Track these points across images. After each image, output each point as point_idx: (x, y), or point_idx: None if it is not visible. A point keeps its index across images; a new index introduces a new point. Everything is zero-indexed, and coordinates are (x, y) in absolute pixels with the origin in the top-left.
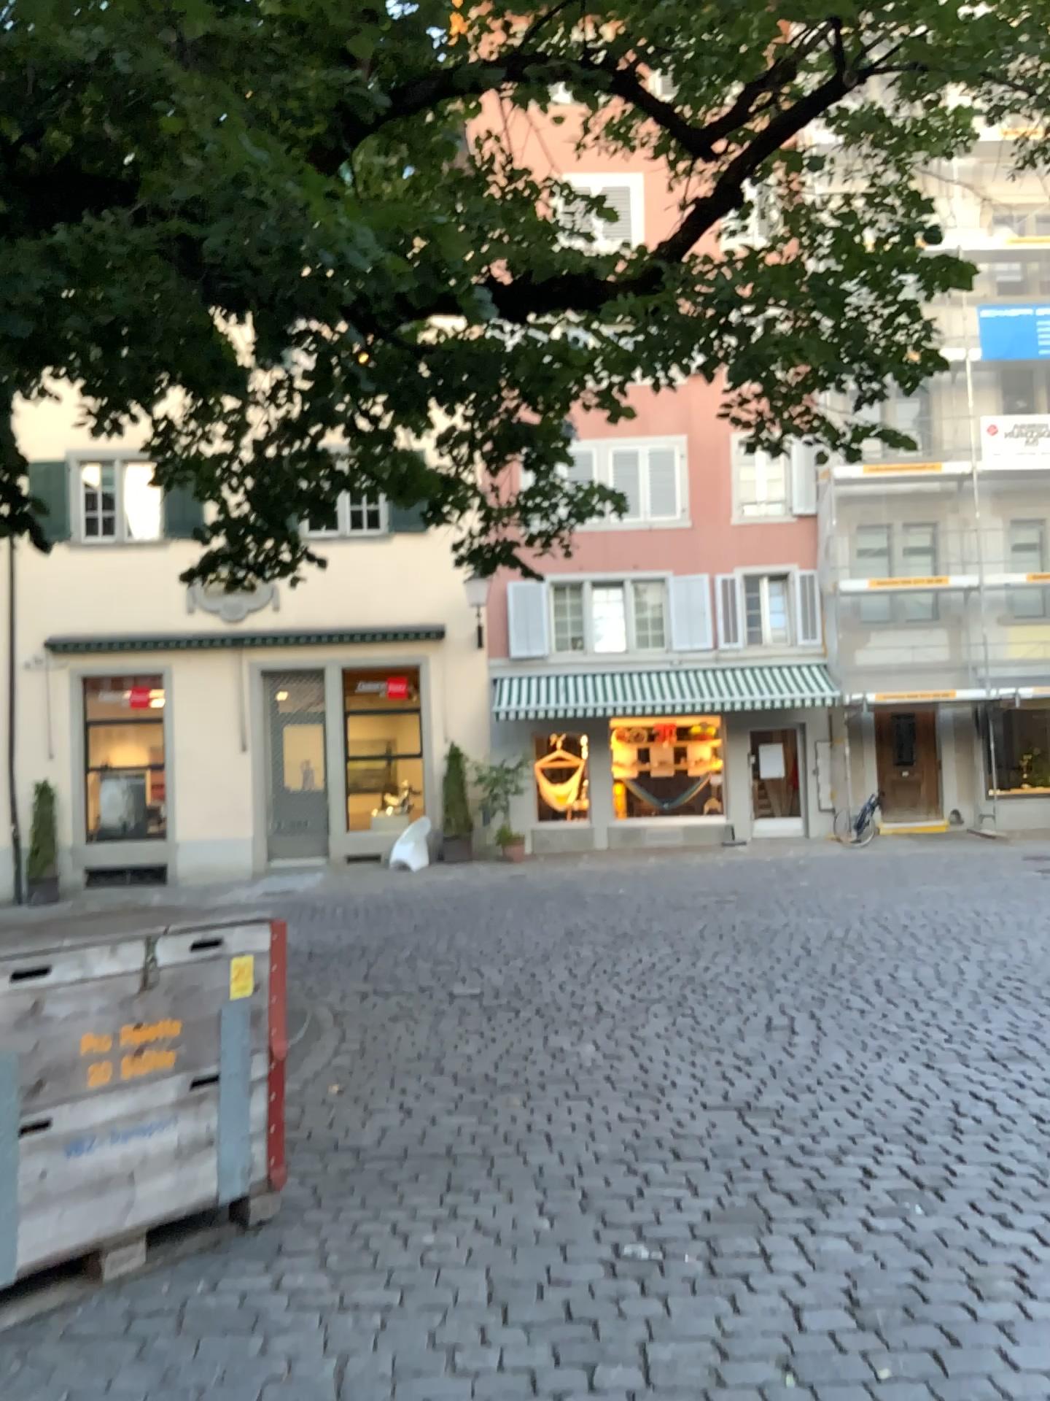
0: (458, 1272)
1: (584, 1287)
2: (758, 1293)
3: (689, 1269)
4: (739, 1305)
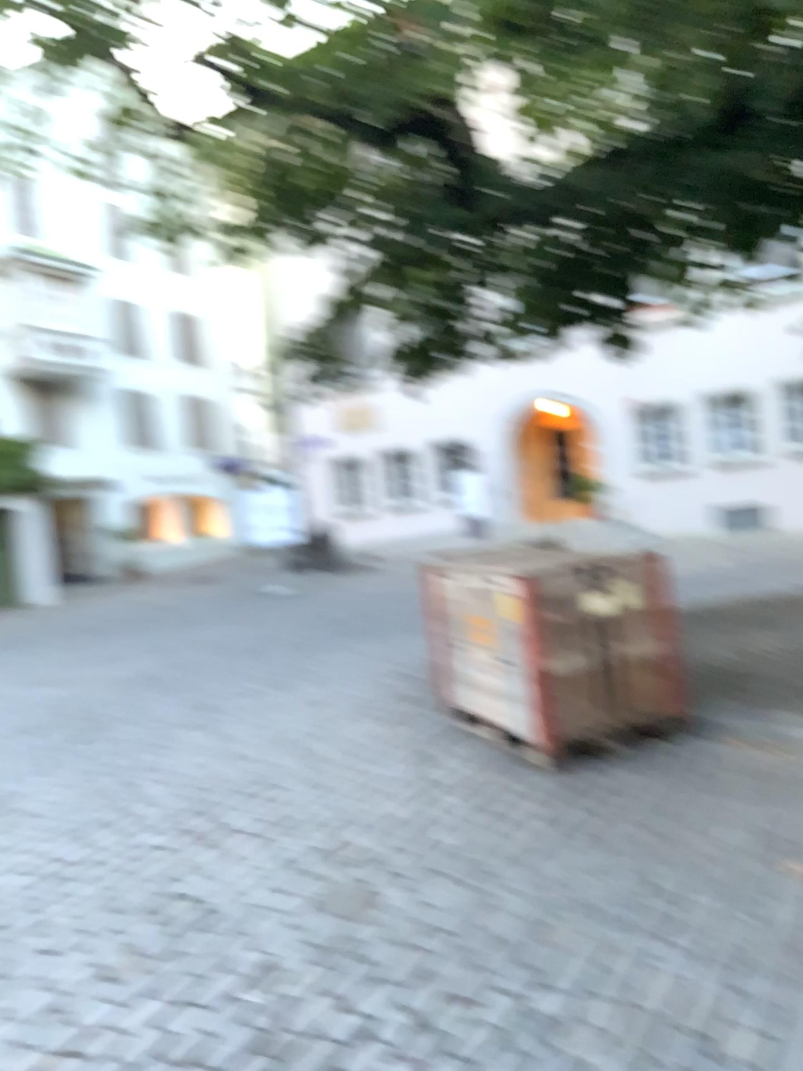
0: (390, 800)
1: (324, 825)
2: (240, 866)
3: (299, 858)
4: (240, 859)
